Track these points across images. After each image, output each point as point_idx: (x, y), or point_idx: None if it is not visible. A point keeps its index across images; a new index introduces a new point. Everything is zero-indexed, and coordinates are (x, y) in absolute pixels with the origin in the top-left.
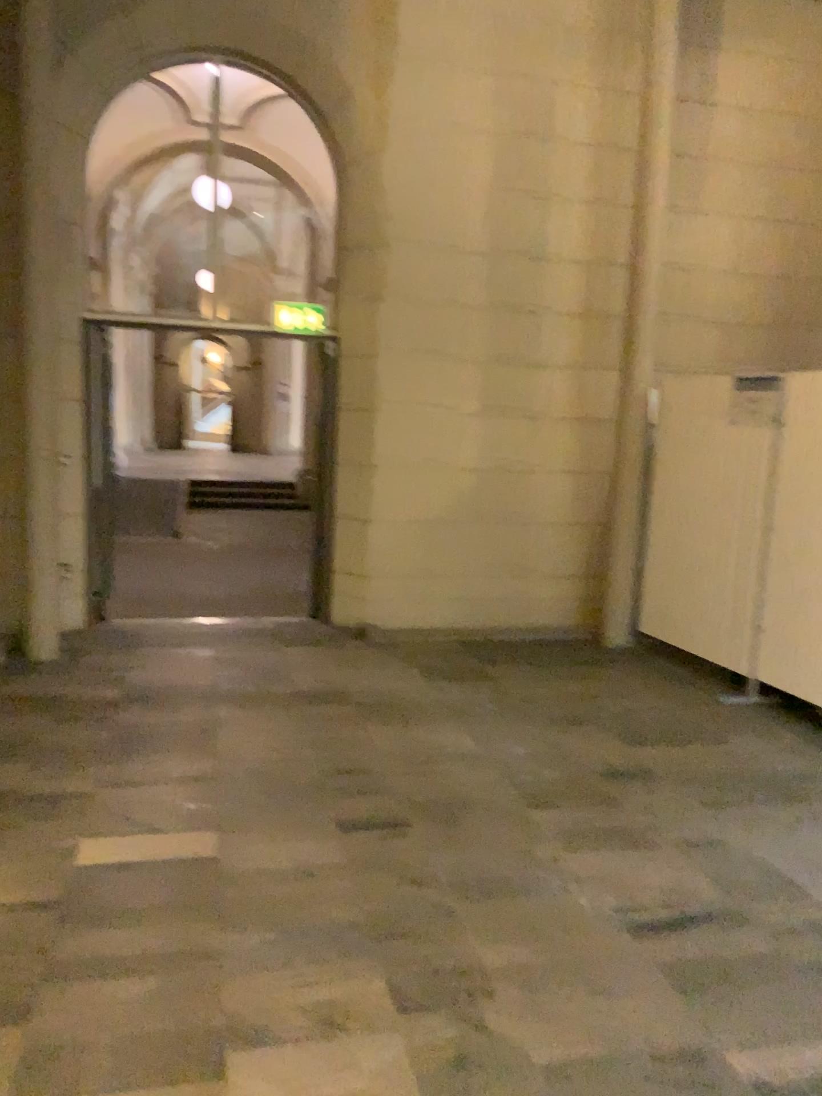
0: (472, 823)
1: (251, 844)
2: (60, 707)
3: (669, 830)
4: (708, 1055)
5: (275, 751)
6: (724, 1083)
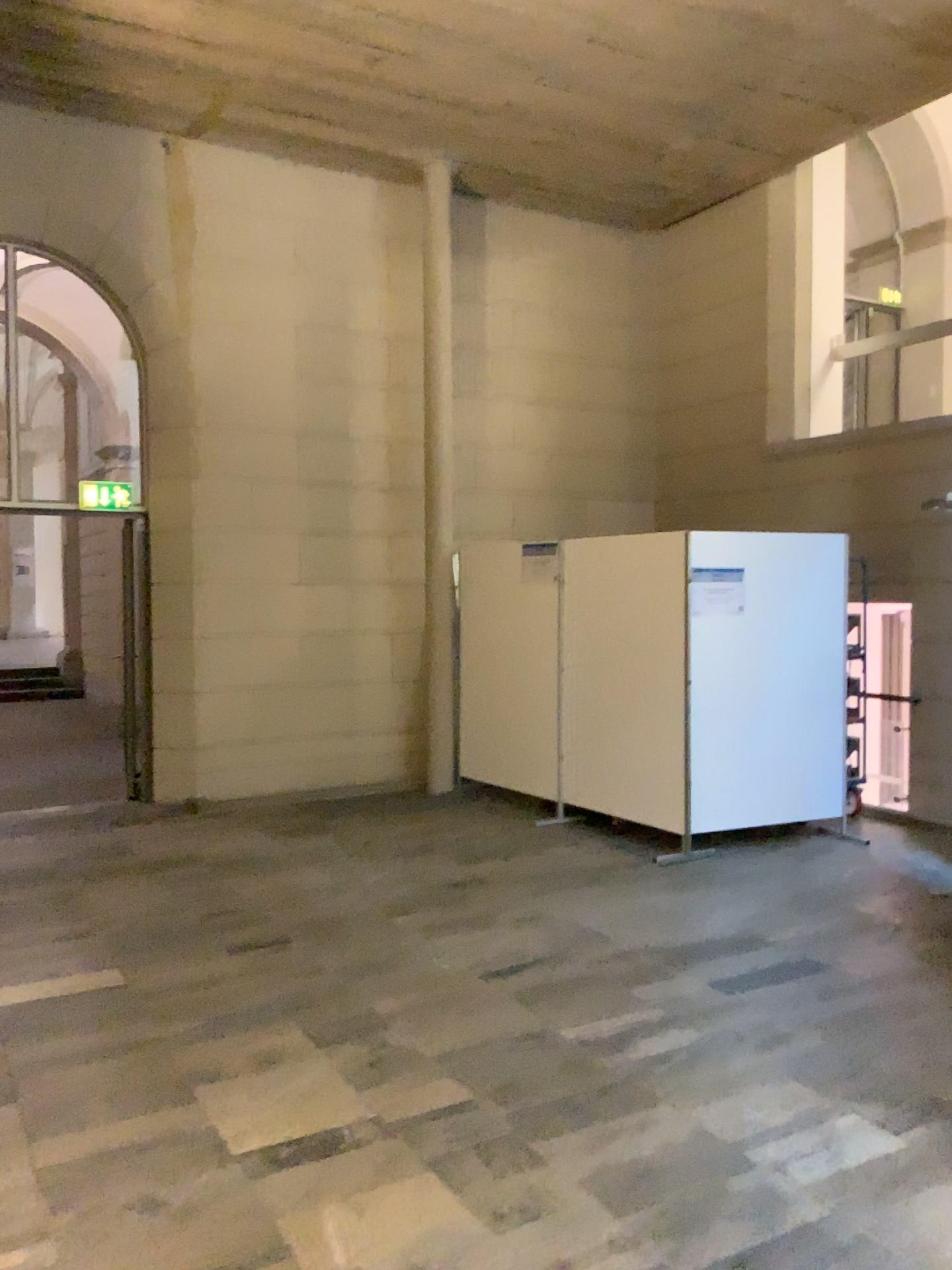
0: (343, 934)
1: (154, 971)
2: None
3: (504, 918)
4: (547, 1033)
5: (145, 906)
6: (559, 1044)
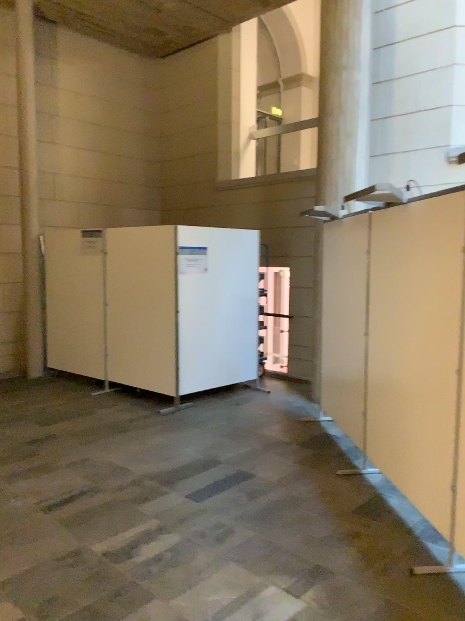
0: None
1: None
2: None
3: (61, 460)
4: (77, 550)
5: None
6: (85, 558)
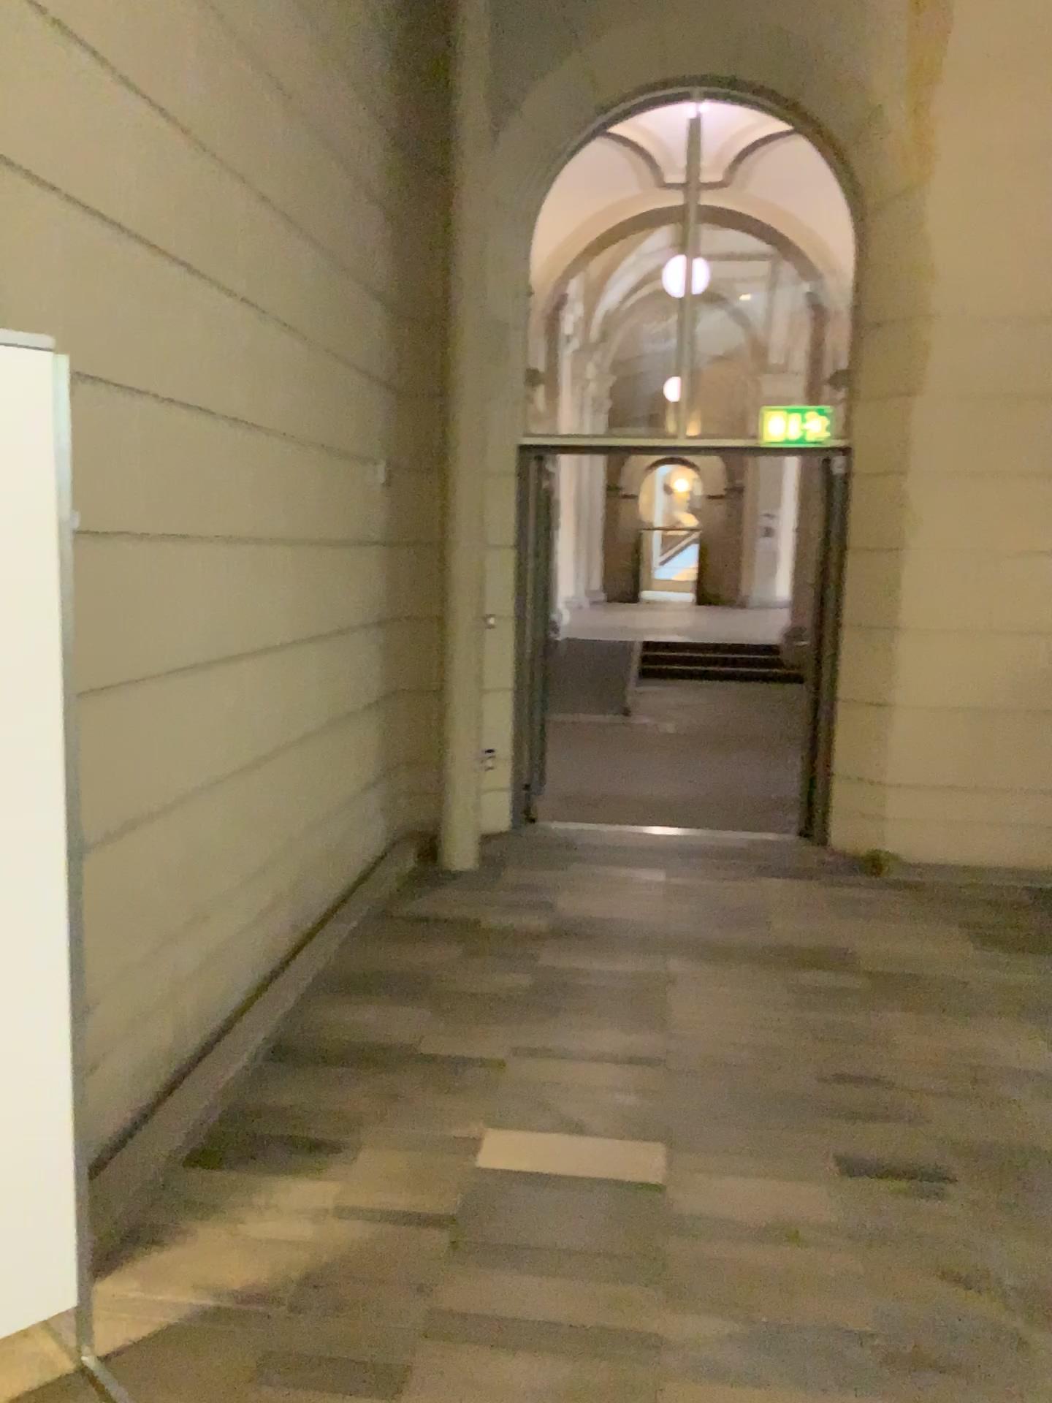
0: None
1: (712, 1177)
2: (472, 938)
3: None
4: None
5: (749, 1034)
6: None
